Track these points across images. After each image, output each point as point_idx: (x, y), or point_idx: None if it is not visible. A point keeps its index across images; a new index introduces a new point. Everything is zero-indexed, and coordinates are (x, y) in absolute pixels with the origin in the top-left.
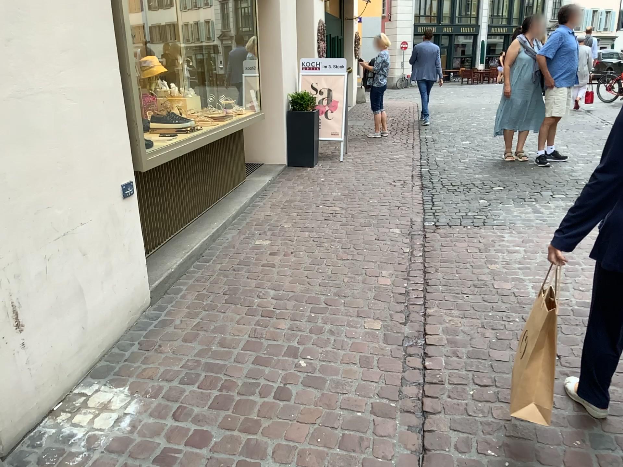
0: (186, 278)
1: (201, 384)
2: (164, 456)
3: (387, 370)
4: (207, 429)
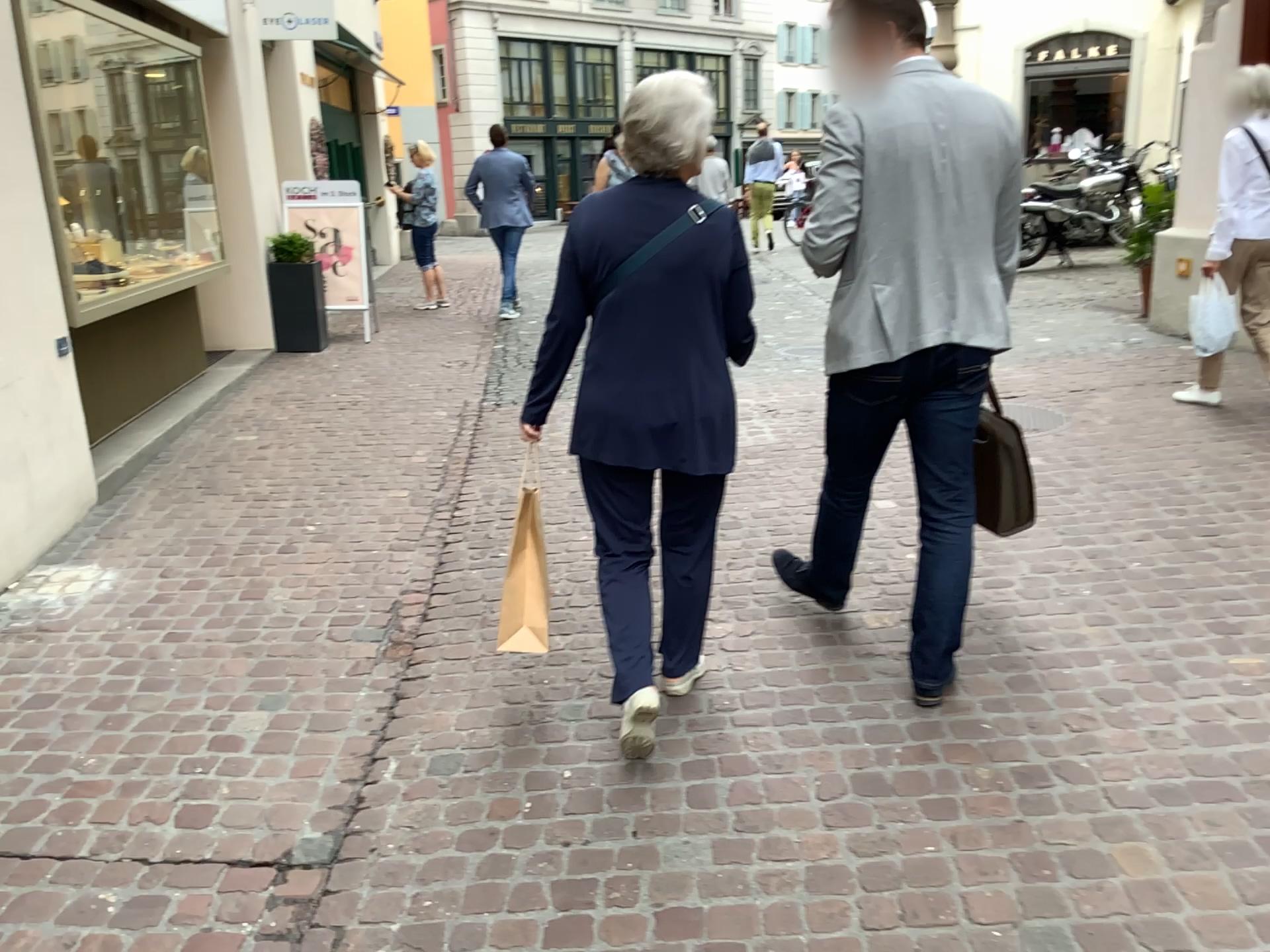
0: (142, 476)
1: (189, 551)
2: (160, 596)
3: (408, 521)
4: (205, 576)
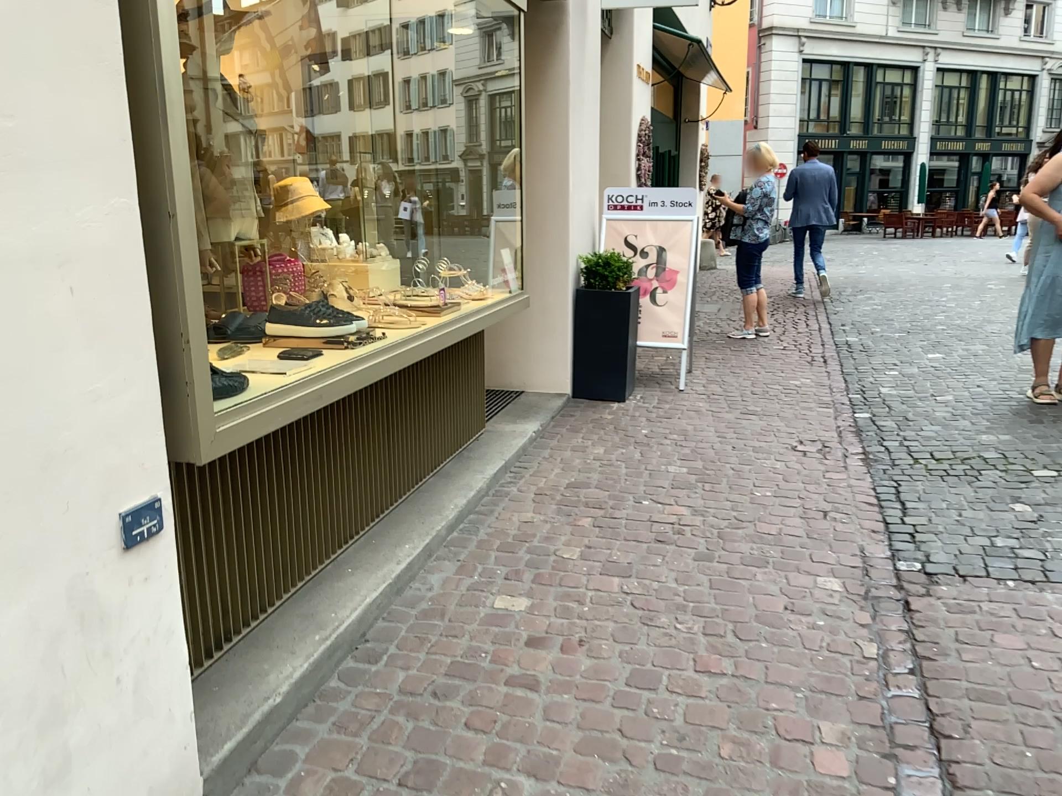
0: (315, 719)
1: None
2: None
3: None
4: None
